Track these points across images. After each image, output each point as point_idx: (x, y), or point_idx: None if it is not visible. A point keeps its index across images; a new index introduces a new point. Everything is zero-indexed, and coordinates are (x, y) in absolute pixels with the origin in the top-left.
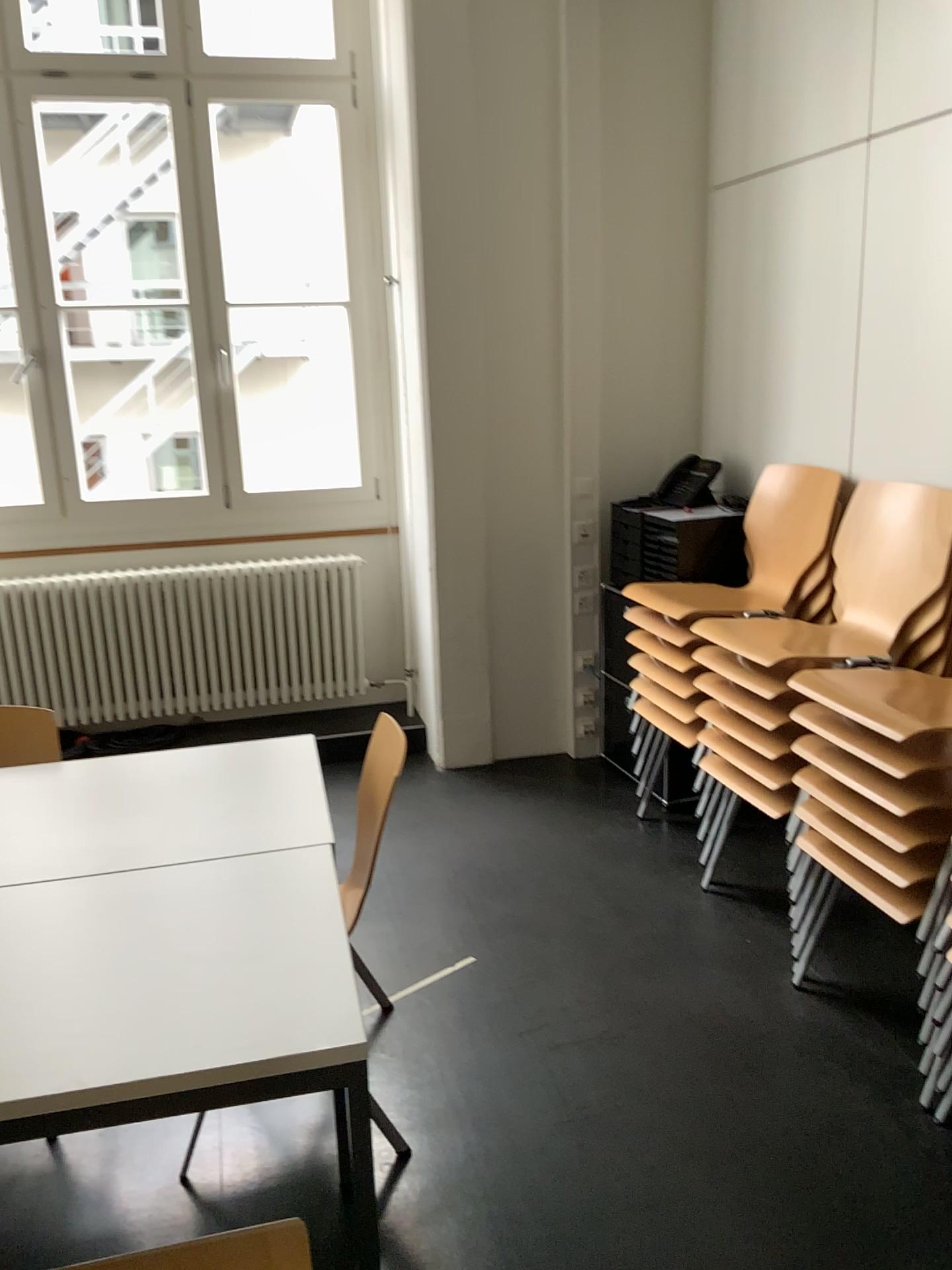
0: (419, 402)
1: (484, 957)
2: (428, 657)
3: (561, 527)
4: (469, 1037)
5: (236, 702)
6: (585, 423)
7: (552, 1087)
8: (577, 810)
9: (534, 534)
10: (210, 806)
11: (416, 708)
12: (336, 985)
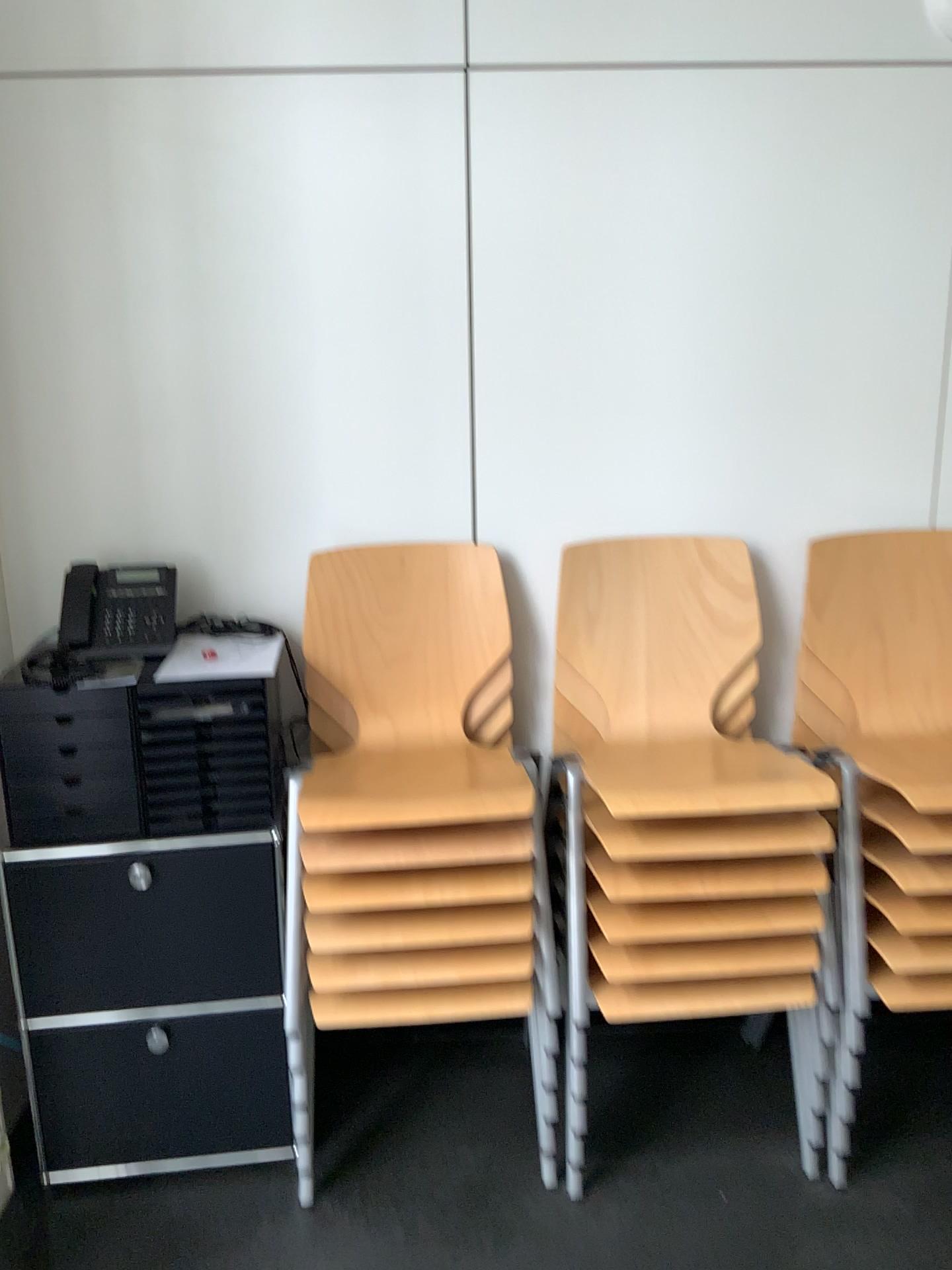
0: None
1: None
2: None
3: None
4: None
5: None
6: None
7: None
8: None
9: None
10: None
11: None
12: None
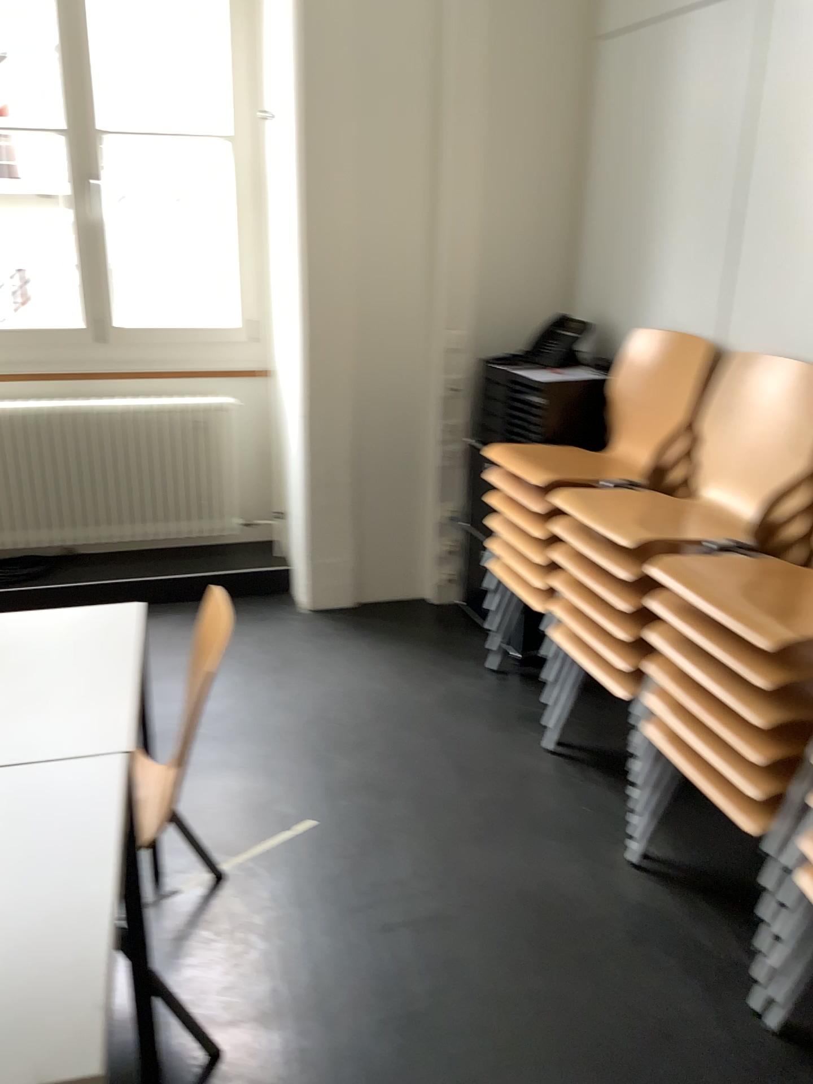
0: (295, 246)
1: (321, 816)
2: (296, 500)
3: (431, 380)
4: (294, 910)
5: (108, 534)
6: (459, 277)
7: (373, 973)
8: (430, 657)
9: (404, 385)
10: (2, 686)
11: (285, 547)
12: (75, 962)
